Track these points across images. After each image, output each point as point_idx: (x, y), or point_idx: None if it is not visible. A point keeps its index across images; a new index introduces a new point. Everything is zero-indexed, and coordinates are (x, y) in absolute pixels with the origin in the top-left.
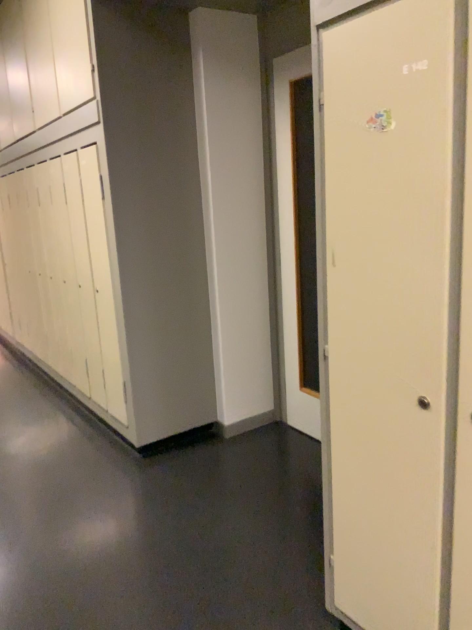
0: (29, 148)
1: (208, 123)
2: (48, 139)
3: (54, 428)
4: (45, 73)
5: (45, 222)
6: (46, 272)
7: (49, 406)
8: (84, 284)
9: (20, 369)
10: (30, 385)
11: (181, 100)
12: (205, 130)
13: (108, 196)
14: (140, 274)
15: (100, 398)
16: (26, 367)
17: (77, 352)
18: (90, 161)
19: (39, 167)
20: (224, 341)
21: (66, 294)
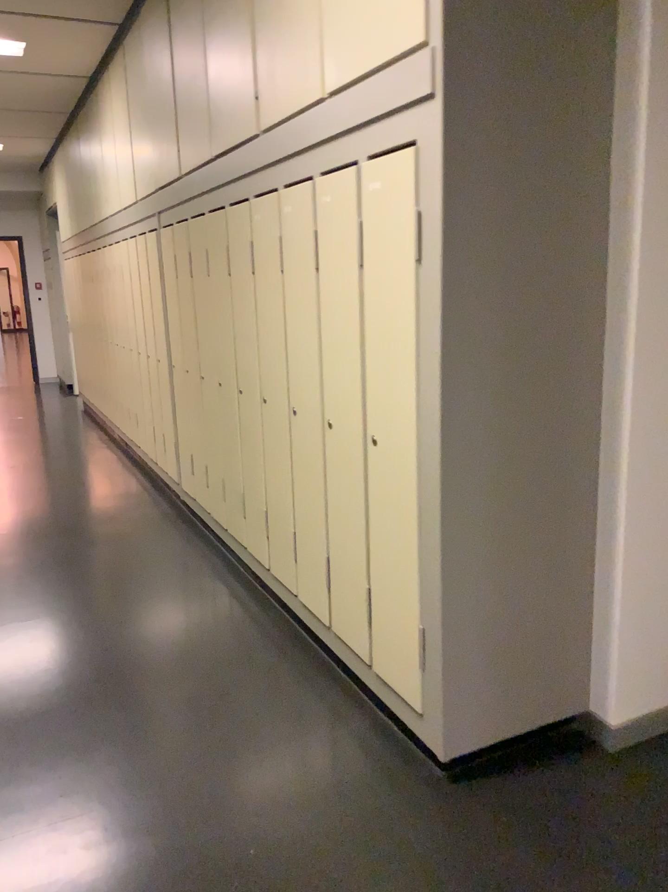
0: (245, 168)
1: (650, 103)
2: (287, 148)
3: (265, 679)
4: (294, 19)
5: (260, 302)
6: (253, 389)
7: (248, 626)
8: (341, 425)
9: (189, 541)
10: (209, 575)
11: (595, 54)
12: (643, 119)
13: (435, 254)
14: (486, 420)
15: (356, 637)
16: (199, 539)
17: (308, 541)
18: (391, 185)
19: (259, 204)
20: (629, 560)
21: (294, 435)
